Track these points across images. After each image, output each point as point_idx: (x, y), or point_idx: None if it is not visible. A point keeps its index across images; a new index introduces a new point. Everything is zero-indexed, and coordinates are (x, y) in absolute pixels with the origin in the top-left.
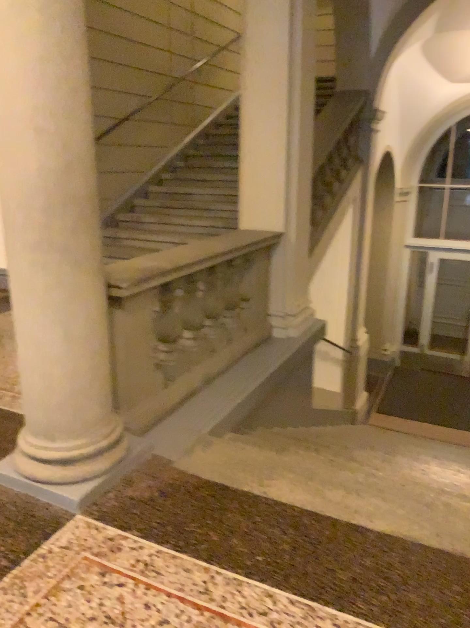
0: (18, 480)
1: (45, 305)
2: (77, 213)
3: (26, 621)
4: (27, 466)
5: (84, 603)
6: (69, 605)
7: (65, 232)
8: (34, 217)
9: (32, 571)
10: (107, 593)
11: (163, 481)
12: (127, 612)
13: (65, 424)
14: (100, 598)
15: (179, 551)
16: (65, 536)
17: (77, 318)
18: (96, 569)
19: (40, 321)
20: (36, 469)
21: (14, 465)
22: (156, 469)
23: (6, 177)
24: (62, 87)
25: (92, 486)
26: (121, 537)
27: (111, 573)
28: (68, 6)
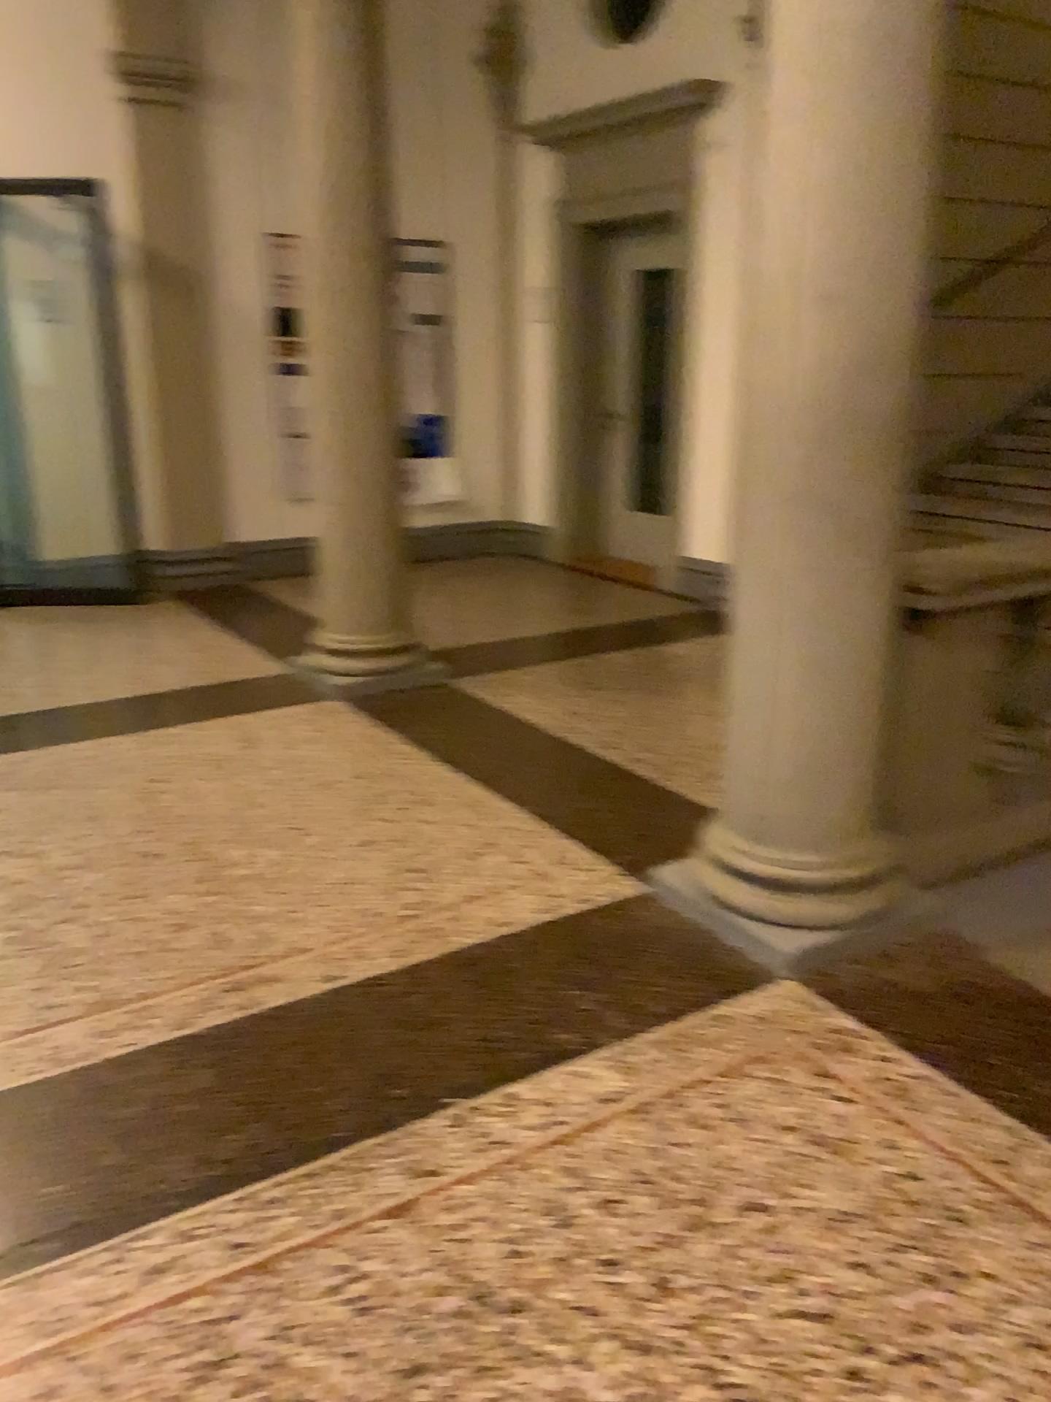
0: (693, 903)
1: (784, 606)
2: (864, 447)
3: (684, 1096)
4: (711, 882)
5: (777, 1104)
6: (754, 1099)
7: (838, 479)
8: (789, 452)
9: (701, 1036)
10: (819, 1105)
11: (950, 973)
12: (848, 1143)
13: (785, 824)
14: (805, 1107)
15: (962, 1089)
16: (759, 1007)
17: (834, 636)
18: (803, 1066)
19: (770, 633)
20: (724, 890)
21: (689, 877)
22: (942, 951)
23: (752, 382)
24: (871, 223)
25: (816, 944)
26: (856, 1036)
27: (829, 1081)
28: (903, 77)
